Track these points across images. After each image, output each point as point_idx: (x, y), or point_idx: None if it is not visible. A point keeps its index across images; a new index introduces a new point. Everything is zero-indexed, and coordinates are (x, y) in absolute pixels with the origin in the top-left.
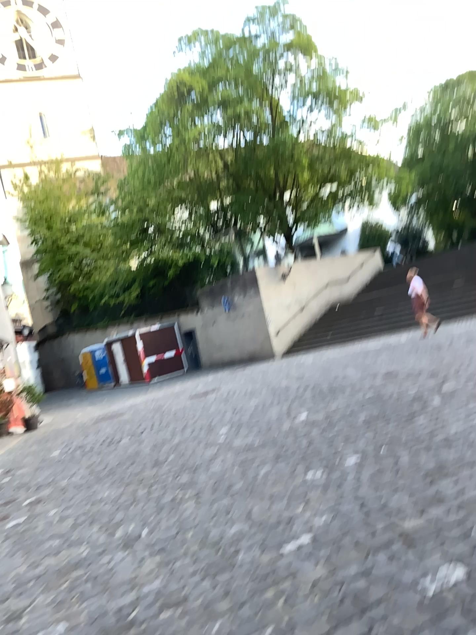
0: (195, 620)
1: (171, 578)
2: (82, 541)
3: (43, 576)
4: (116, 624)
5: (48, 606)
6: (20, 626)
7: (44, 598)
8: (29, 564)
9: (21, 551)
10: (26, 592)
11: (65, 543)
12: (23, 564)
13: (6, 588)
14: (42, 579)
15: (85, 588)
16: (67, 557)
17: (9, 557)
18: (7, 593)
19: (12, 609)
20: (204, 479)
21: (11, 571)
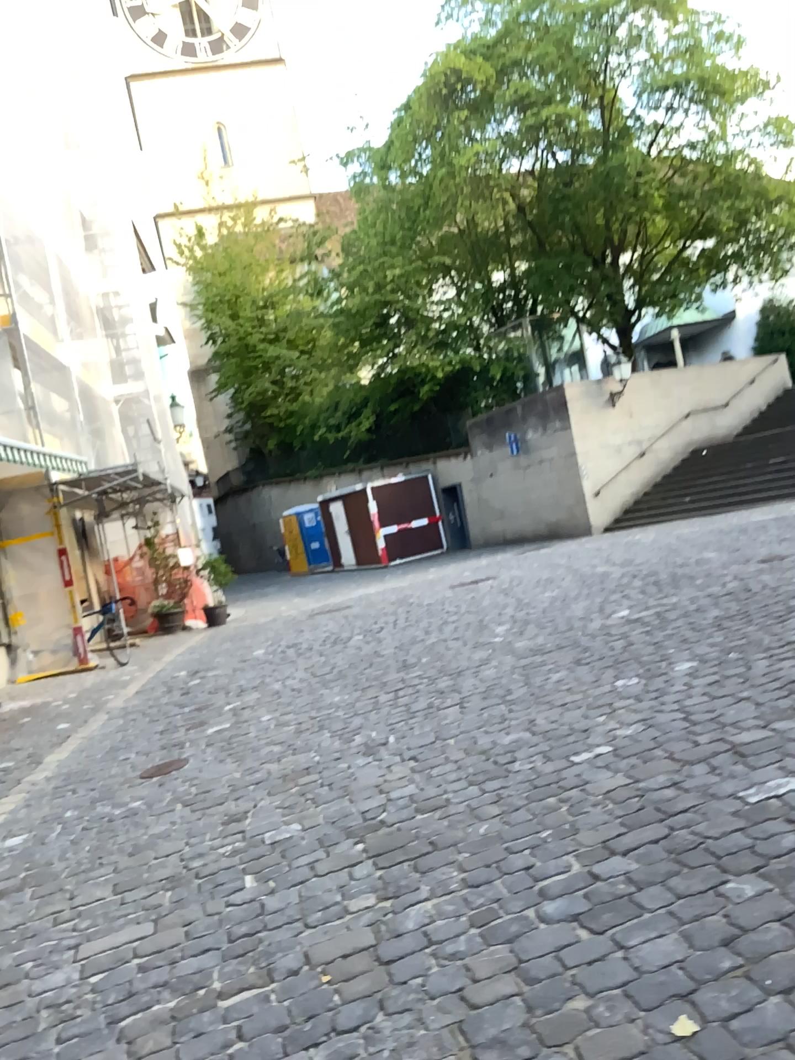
0: (458, 823)
1: (428, 786)
2: (310, 750)
3: (265, 783)
4: (362, 826)
5: (276, 809)
6: (246, 825)
7: (270, 803)
8: (245, 771)
9: (233, 757)
10: (246, 796)
11: (288, 751)
12: (237, 770)
13: (221, 792)
14: (265, 786)
15: (320, 794)
16: (293, 766)
17: (217, 763)
18: (224, 797)
19: (233, 811)
20: (473, 686)
21: (224, 776)
